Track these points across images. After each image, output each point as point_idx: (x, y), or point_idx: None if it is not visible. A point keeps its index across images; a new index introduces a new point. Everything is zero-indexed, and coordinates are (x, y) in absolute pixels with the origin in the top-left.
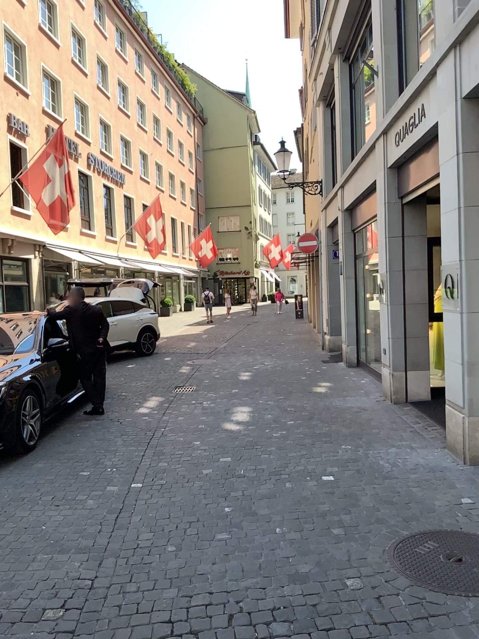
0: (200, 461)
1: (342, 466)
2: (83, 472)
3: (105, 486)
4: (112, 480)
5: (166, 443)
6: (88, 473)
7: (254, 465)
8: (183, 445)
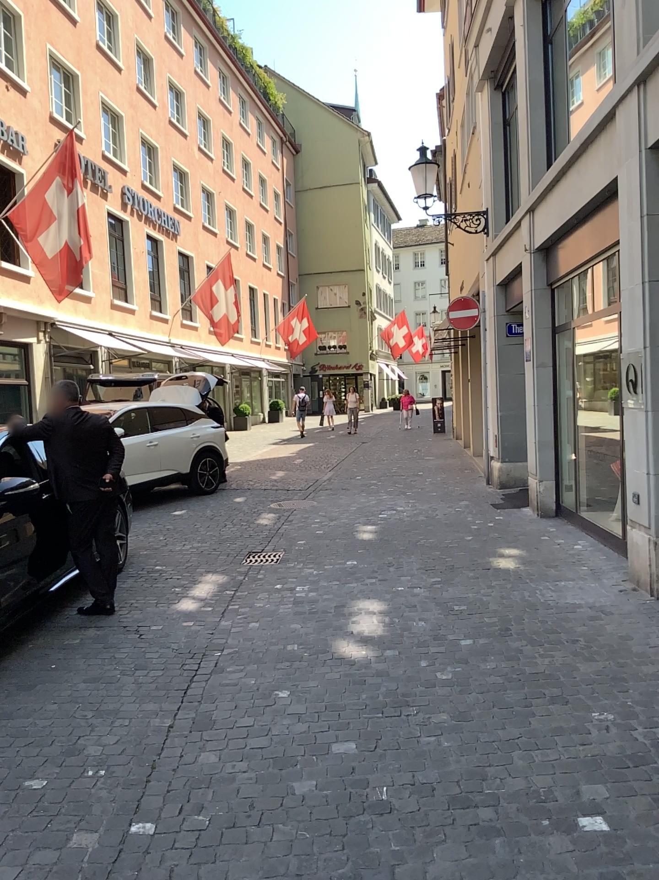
0: (288, 754)
1: (620, 786)
2: (31, 783)
3: (66, 835)
4: (86, 814)
5: (219, 694)
6: (40, 785)
7: (410, 775)
8: (254, 703)
